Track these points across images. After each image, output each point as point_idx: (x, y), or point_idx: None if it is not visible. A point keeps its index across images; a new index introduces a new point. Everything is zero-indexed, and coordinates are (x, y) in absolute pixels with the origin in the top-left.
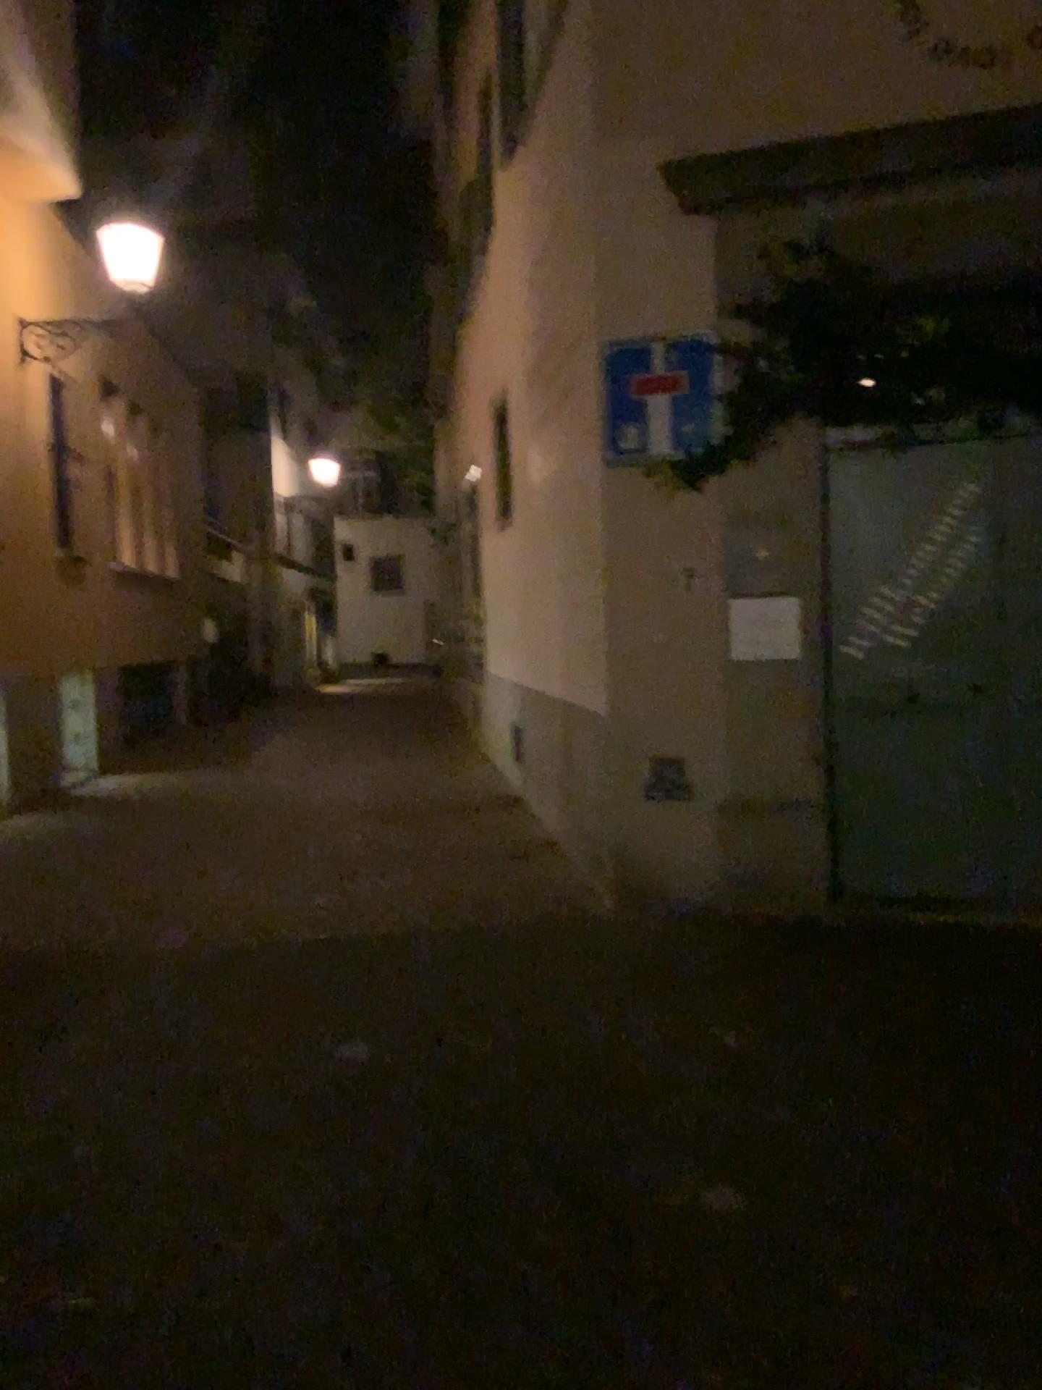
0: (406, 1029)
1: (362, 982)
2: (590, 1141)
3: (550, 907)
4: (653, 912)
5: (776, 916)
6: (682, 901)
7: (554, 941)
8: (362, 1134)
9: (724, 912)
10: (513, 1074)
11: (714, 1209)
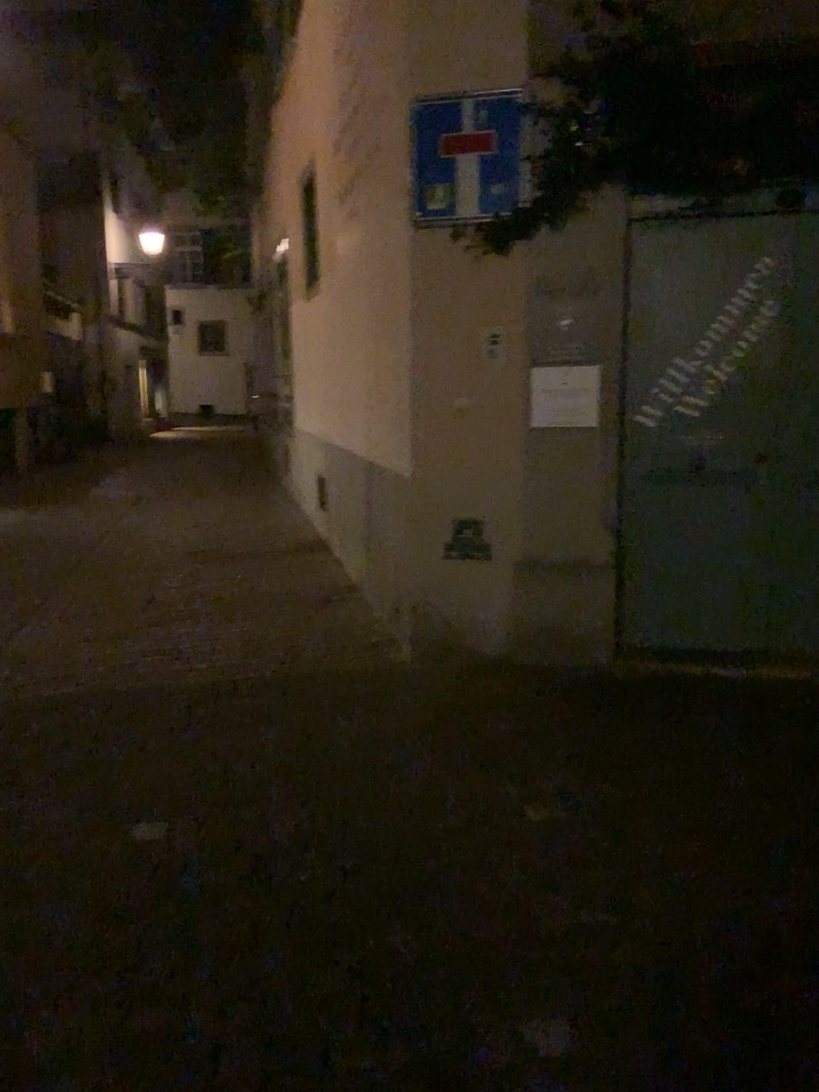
0: (206, 806)
1: (165, 745)
2: (399, 959)
3: (351, 658)
4: (450, 662)
5: (564, 668)
6: (475, 651)
7: (356, 697)
8: (150, 952)
9: (515, 664)
10: (317, 864)
11: (541, 1060)
